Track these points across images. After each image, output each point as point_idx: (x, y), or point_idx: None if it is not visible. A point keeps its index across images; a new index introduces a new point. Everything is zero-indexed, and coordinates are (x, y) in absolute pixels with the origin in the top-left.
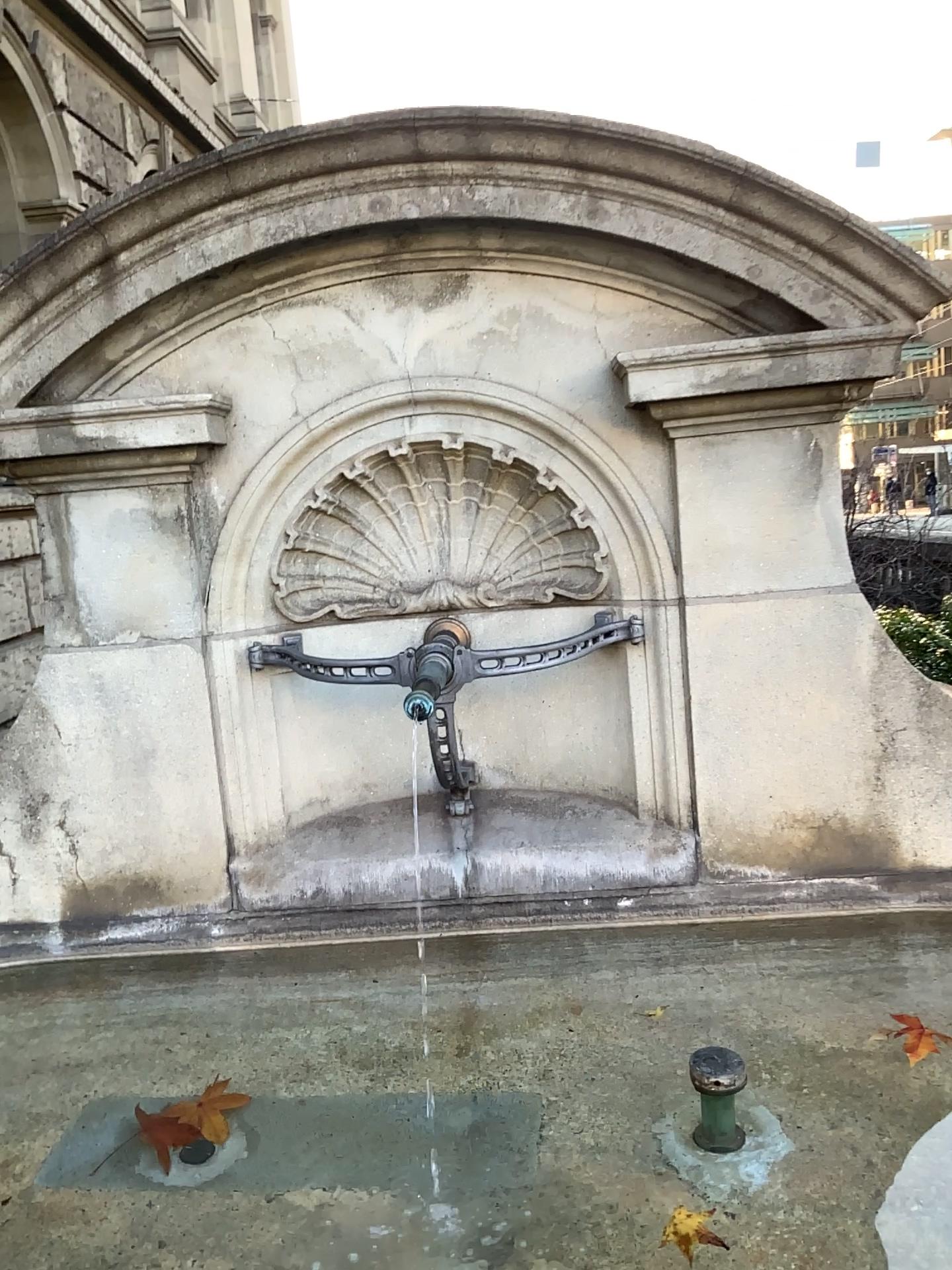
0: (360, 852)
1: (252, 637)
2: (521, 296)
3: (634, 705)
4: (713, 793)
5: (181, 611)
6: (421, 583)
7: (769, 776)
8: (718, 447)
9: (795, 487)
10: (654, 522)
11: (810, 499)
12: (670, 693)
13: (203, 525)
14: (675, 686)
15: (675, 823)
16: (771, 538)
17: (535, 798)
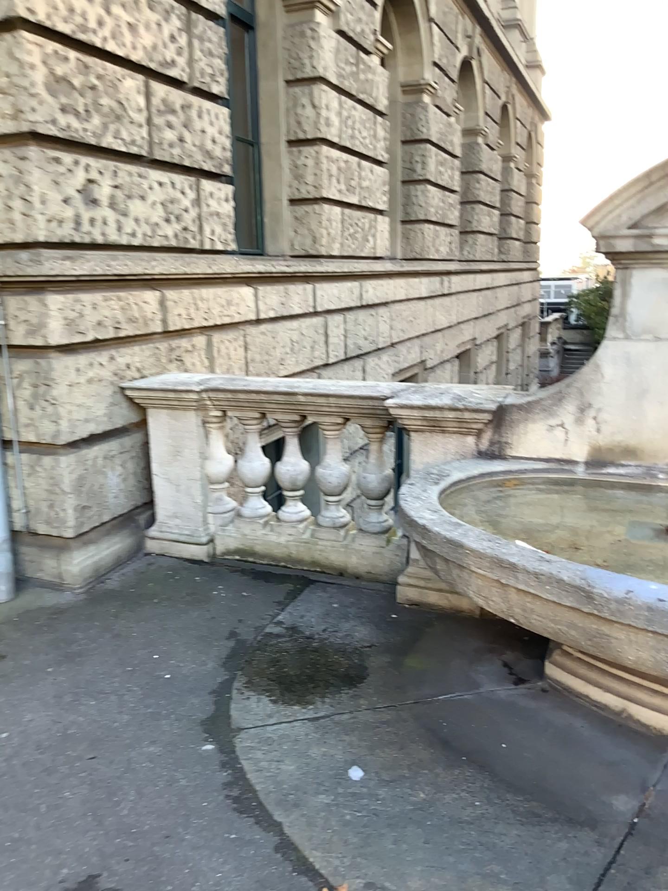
0: None
1: None
2: None
3: None
4: None
5: None
6: None
7: None
8: None
9: None
10: None
11: None
12: None
13: None
14: None
15: None
16: None
17: None
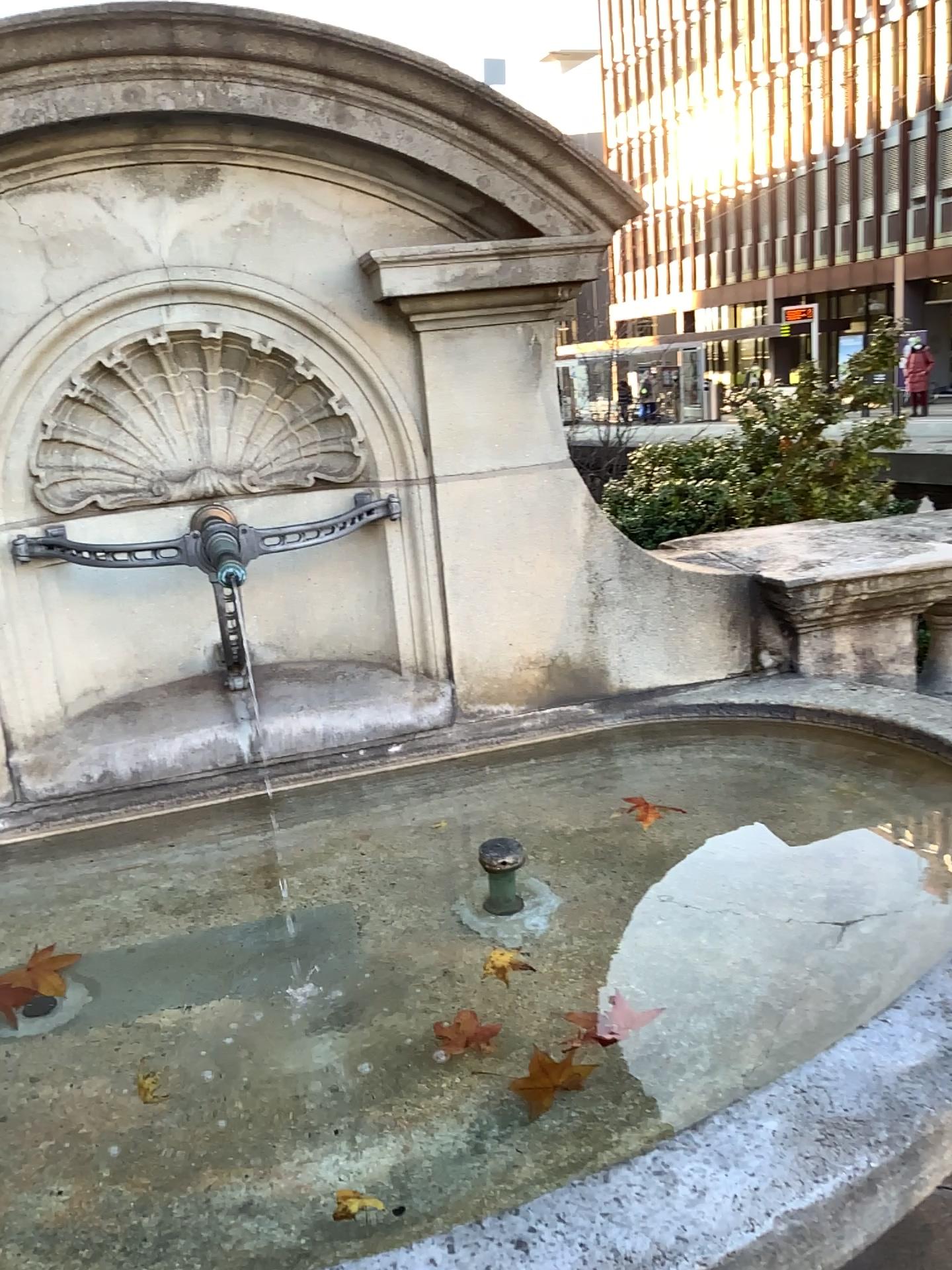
0: (143, 732)
1: (16, 530)
2: (272, 192)
3: (392, 574)
4: (463, 645)
5: None
6: (182, 471)
7: (509, 626)
8: (456, 339)
9: (521, 375)
10: (403, 408)
11: (534, 385)
12: (422, 561)
13: None
14: (427, 554)
15: (431, 675)
16: (503, 419)
17: (303, 667)
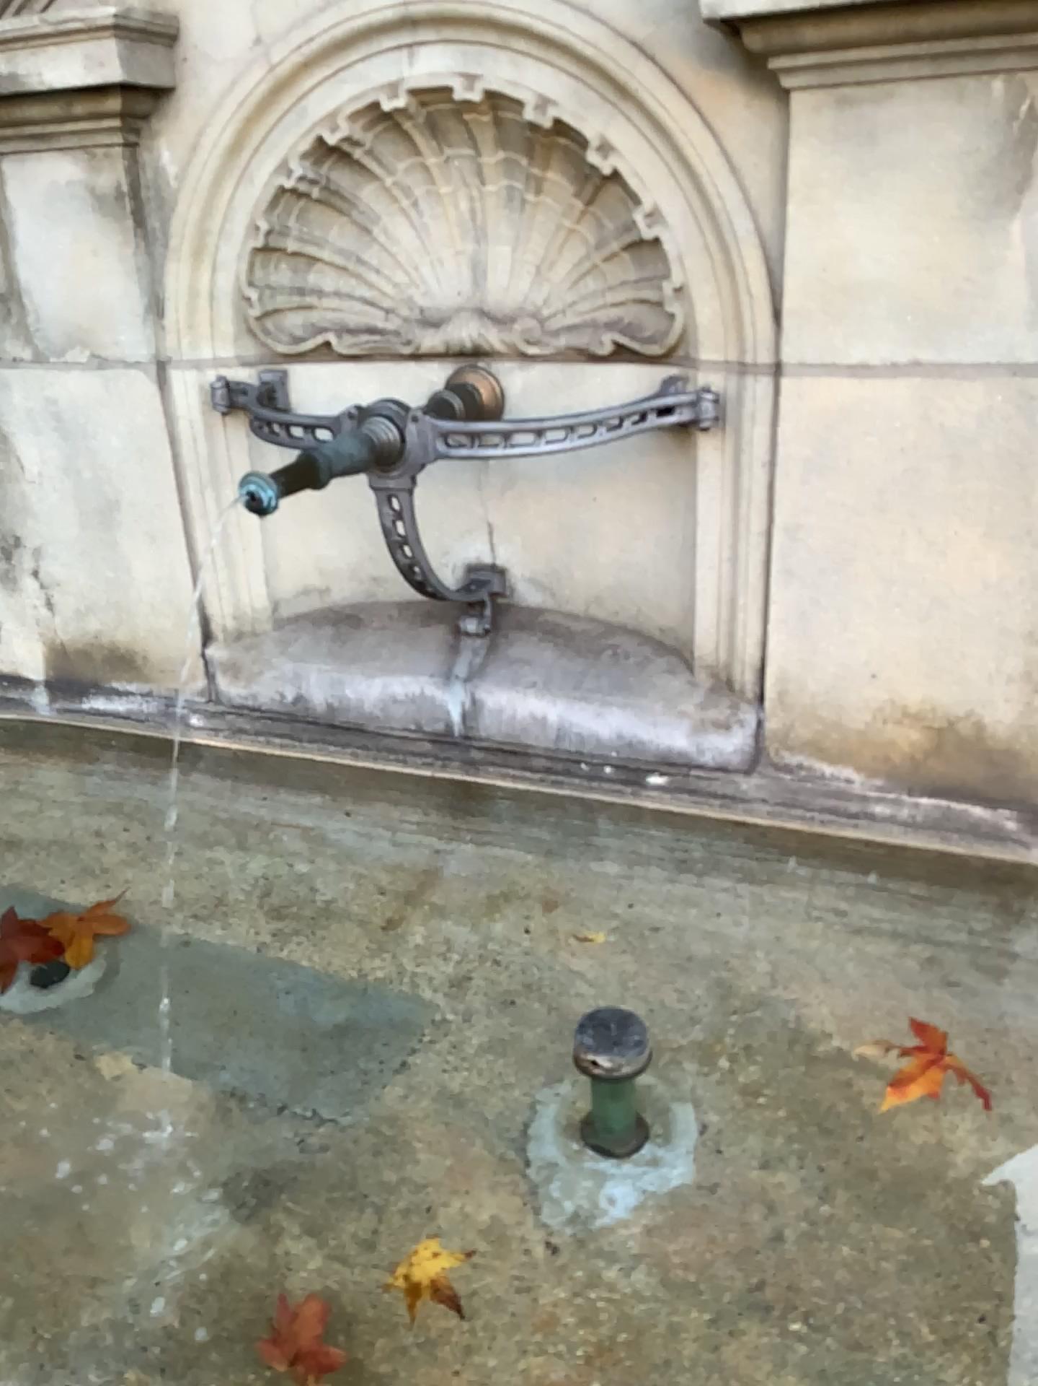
0: (353, 658)
1: (225, 370)
2: None
3: (704, 519)
4: (793, 658)
5: (138, 328)
6: (450, 313)
7: (876, 647)
8: (861, 118)
9: (982, 196)
10: (752, 244)
11: (1004, 218)
12: (750, 509)
13: (155, 211)
14: (757, 501)
15: (740, 688)
16: (930, 281)
17: (579, 623)
